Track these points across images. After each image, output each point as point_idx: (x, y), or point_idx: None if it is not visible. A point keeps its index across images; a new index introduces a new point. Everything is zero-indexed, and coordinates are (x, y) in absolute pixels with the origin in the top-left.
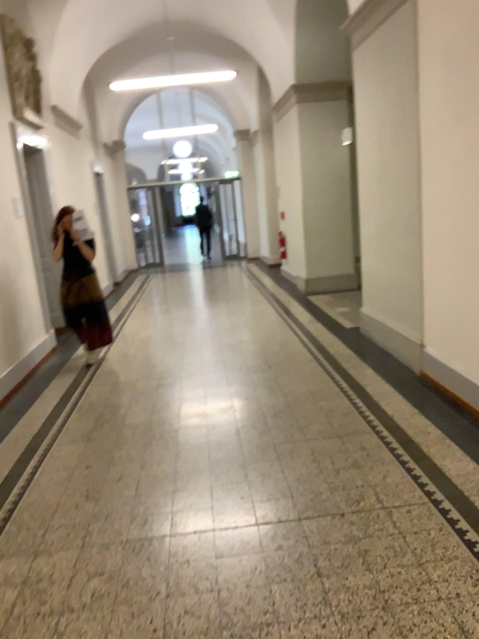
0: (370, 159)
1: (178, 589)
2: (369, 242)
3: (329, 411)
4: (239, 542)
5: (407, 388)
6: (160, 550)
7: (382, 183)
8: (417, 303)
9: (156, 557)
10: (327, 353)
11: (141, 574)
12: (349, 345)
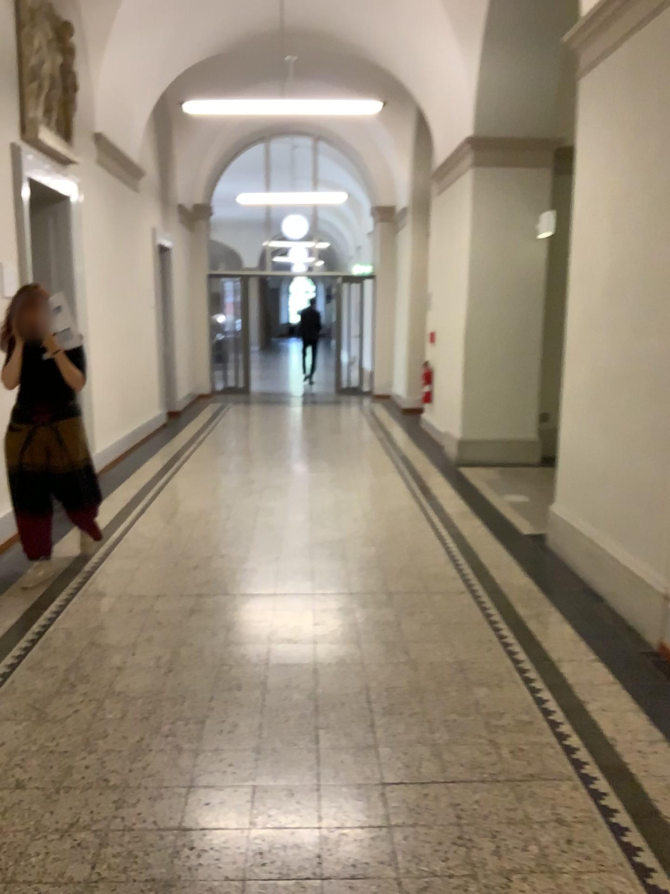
0: (598, 259)
1: None
2: (580, 398)
3: (492, 709)
4: None
5: (638, 677)
6: None
7: (616, 302)
8: (666, 521)
9: None
10: (491, 582)
11: None
12: (529, 571)
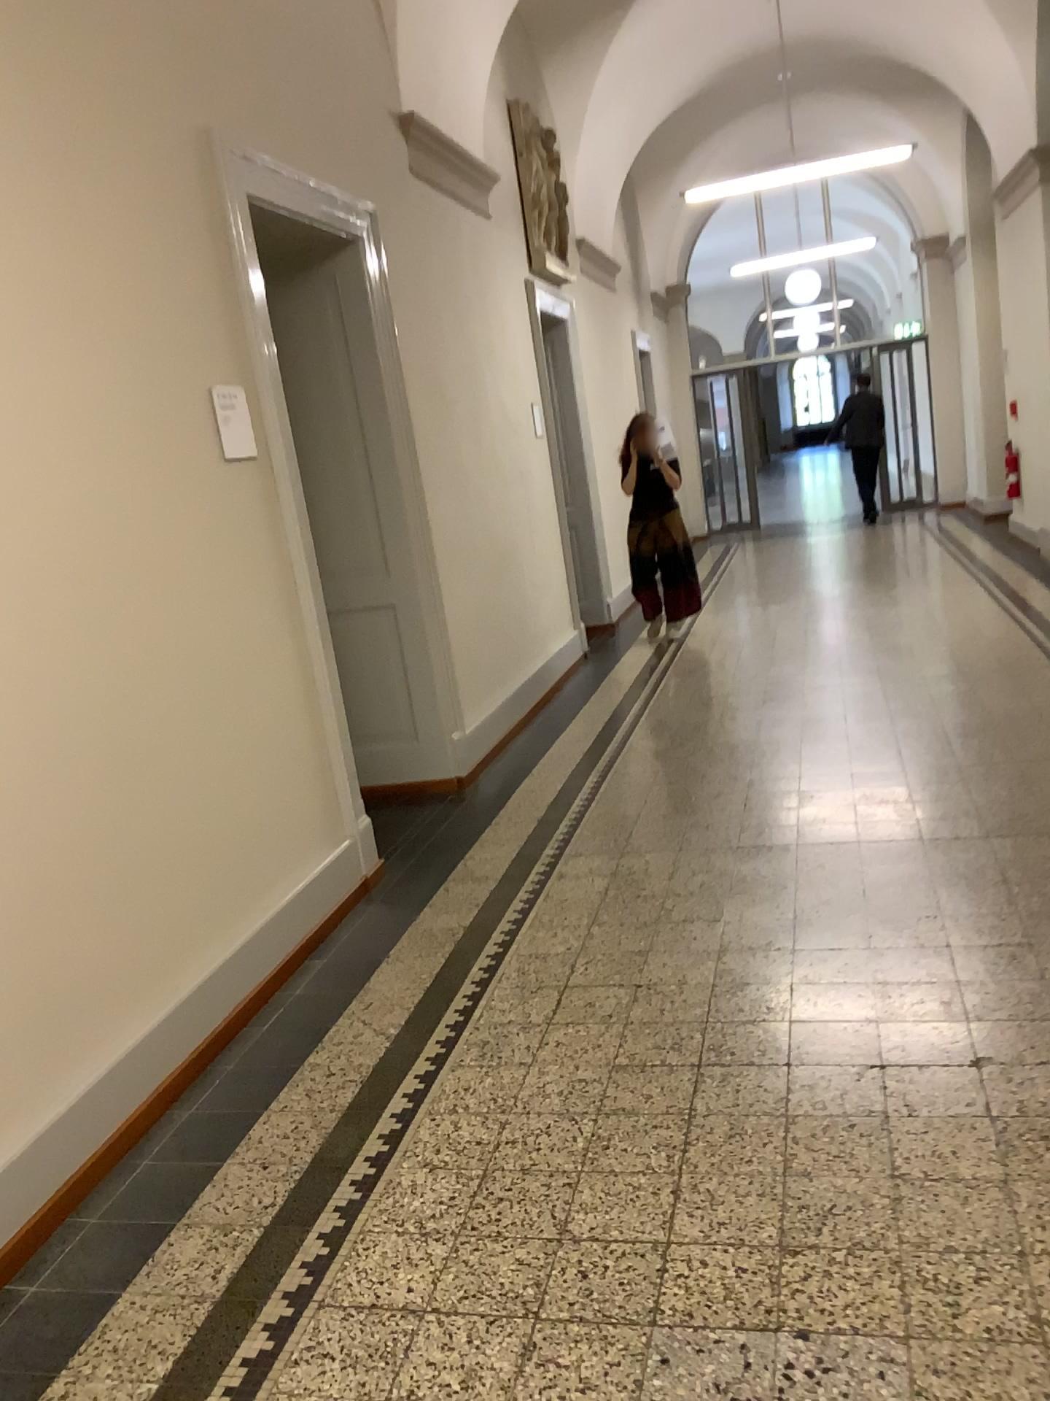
0: None
1: (811, 885)
2: None
3: None
4: (894, 852)
5: None
6: (785, 856)
7: None
8: None
9: (780, 862)
10: None
11: (761, 873)
12: None
